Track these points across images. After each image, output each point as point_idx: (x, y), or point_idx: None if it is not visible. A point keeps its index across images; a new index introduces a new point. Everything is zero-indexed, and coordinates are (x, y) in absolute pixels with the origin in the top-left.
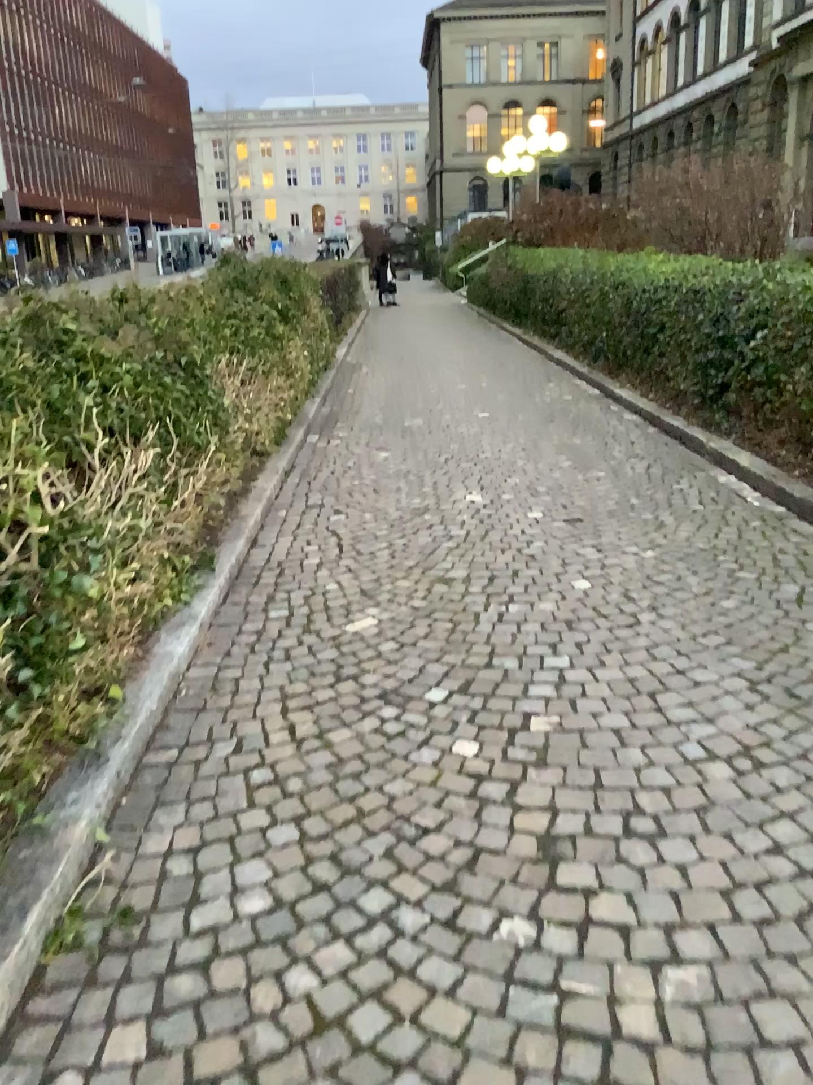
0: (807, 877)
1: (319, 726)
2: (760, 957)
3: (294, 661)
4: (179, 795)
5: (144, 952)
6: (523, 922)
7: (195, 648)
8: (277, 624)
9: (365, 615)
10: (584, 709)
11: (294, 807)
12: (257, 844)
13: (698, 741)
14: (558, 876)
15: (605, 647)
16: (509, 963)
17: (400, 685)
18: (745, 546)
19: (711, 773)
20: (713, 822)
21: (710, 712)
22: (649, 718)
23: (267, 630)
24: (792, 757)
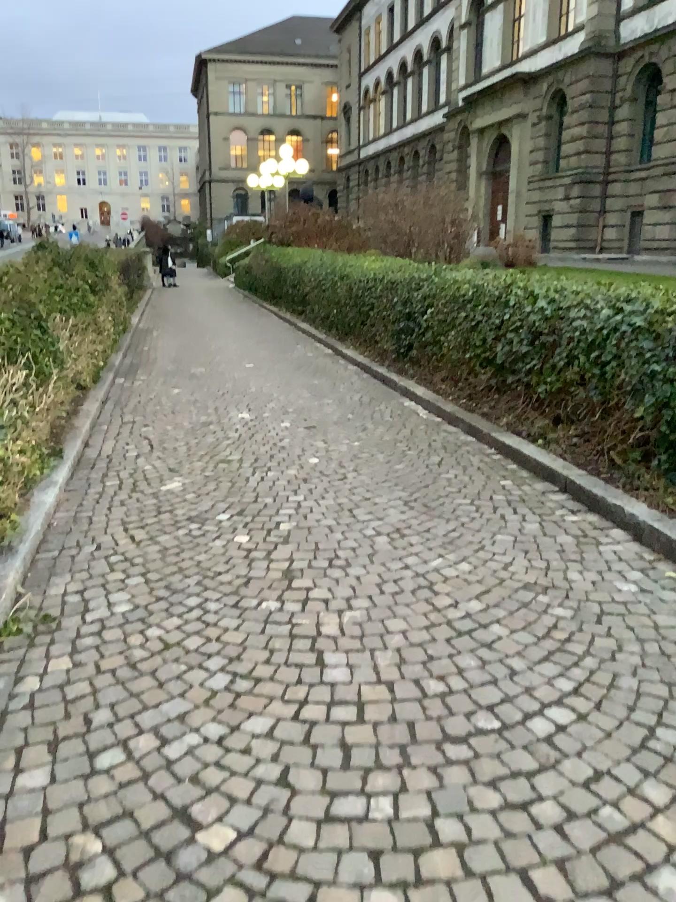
0: (418, 574)
1: (150, 533)
2: (391, 603)
3: (128, 504)
4: (67, 567)
5: (63, 627)
6: (273, 600)
7: (59, 501)
8: (113, 487)
9: (173, 479)
10: (310, 517)
11: (139, 567)
12: (120, 583)
13: (372, 527)
14: (292, 583)
15: (324, 489)
16: (265, 613)
17: (198, 512)
18: (414, 438)
19: (377, 539)
20: (375, 558)
21: (380, 514)
22: (346, 519)
23: (107, 490)
24: (421, 530)
